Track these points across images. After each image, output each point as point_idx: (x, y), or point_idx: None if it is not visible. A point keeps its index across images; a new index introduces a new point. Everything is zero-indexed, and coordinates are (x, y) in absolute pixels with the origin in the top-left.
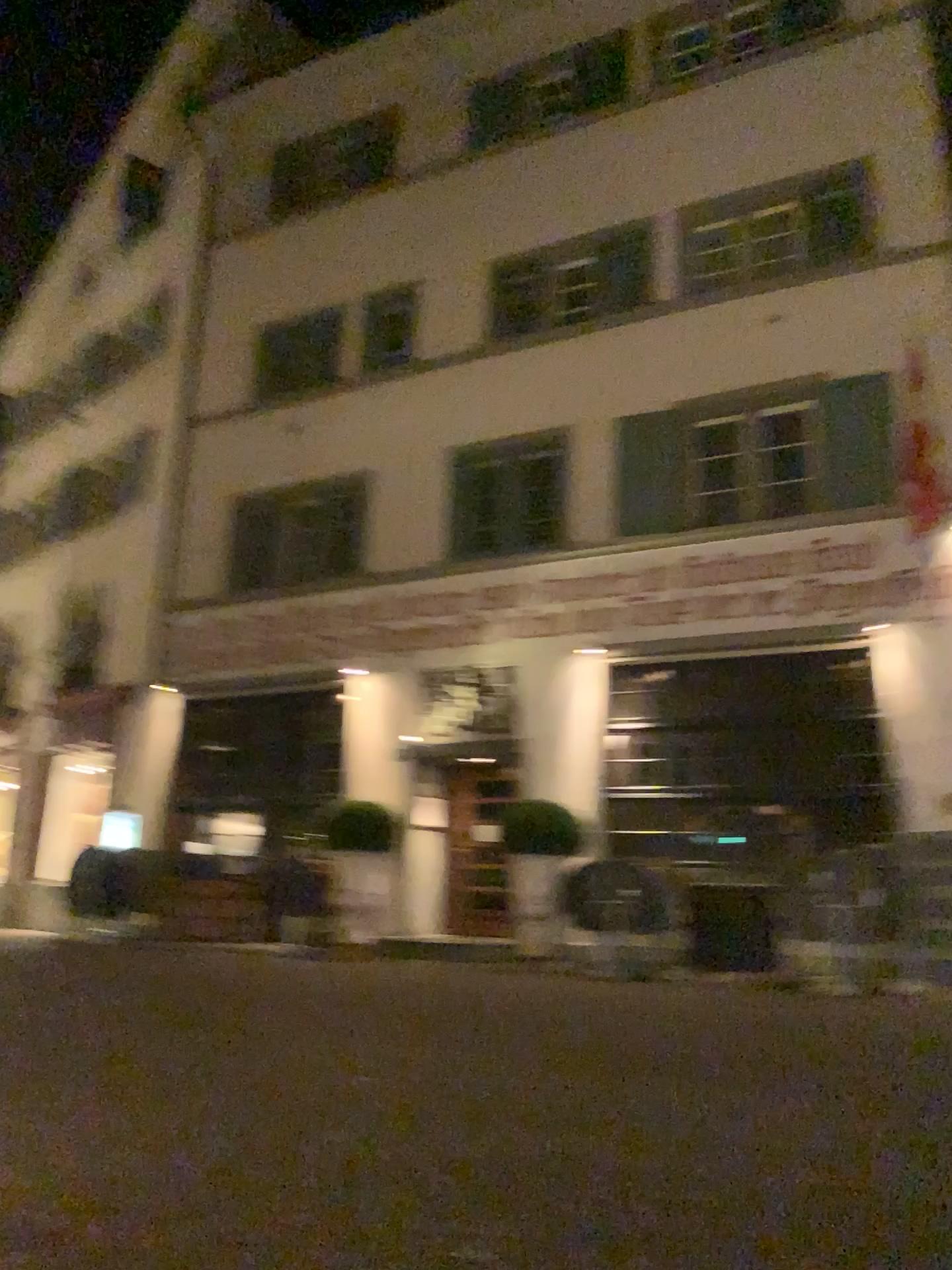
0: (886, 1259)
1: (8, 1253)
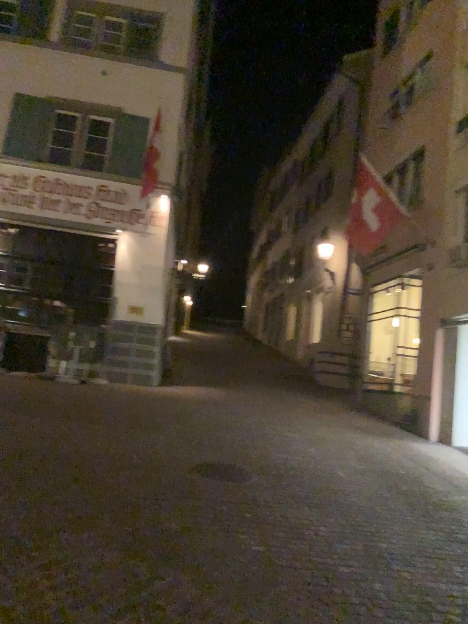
0: (59, 470)
1: None
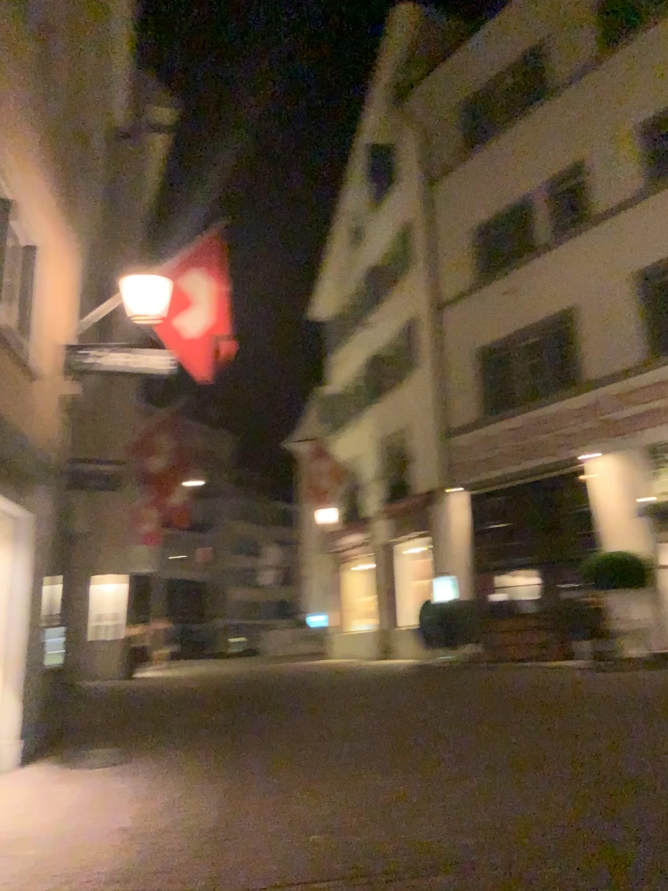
0: None
1: (438, 870)
